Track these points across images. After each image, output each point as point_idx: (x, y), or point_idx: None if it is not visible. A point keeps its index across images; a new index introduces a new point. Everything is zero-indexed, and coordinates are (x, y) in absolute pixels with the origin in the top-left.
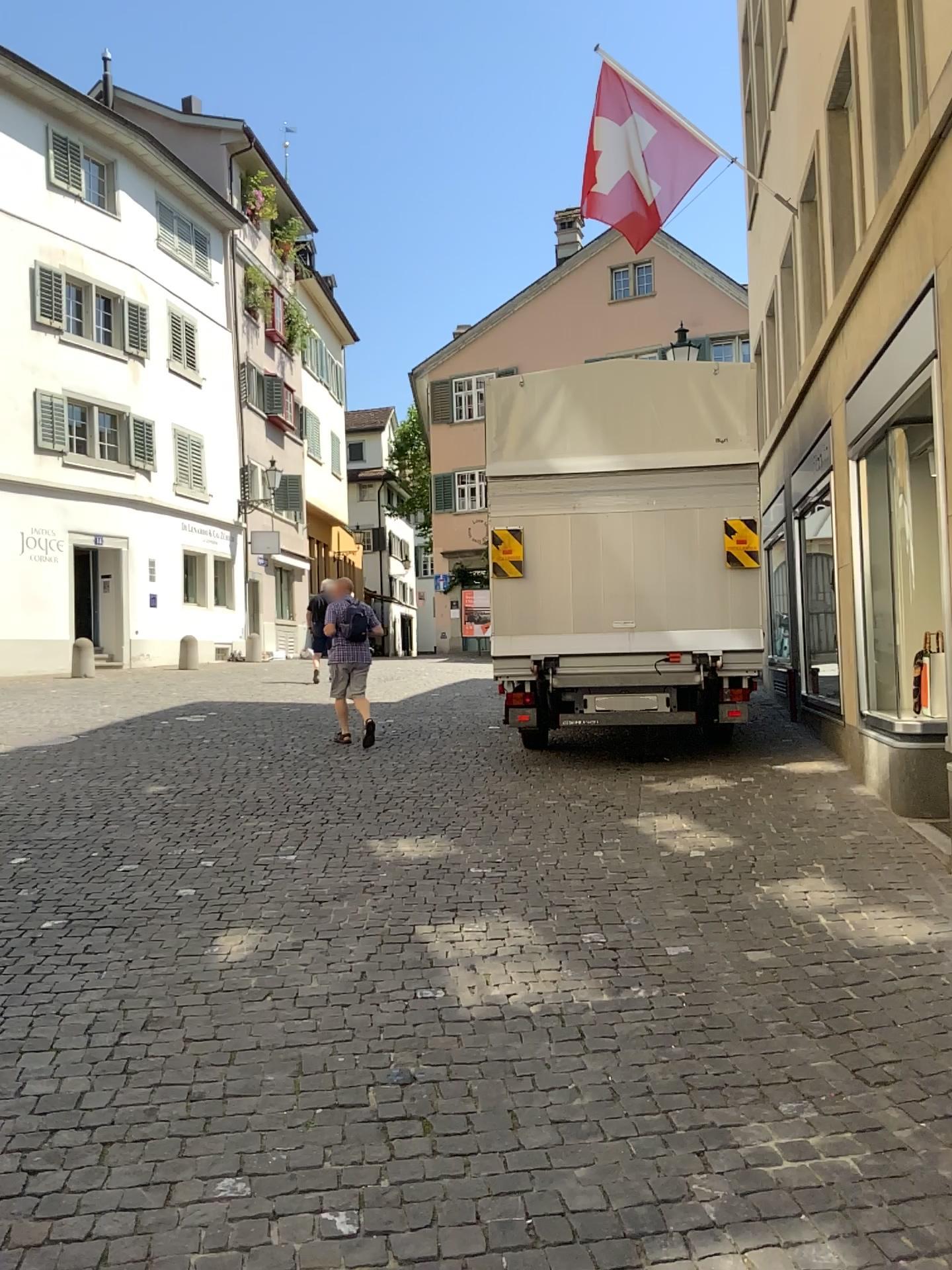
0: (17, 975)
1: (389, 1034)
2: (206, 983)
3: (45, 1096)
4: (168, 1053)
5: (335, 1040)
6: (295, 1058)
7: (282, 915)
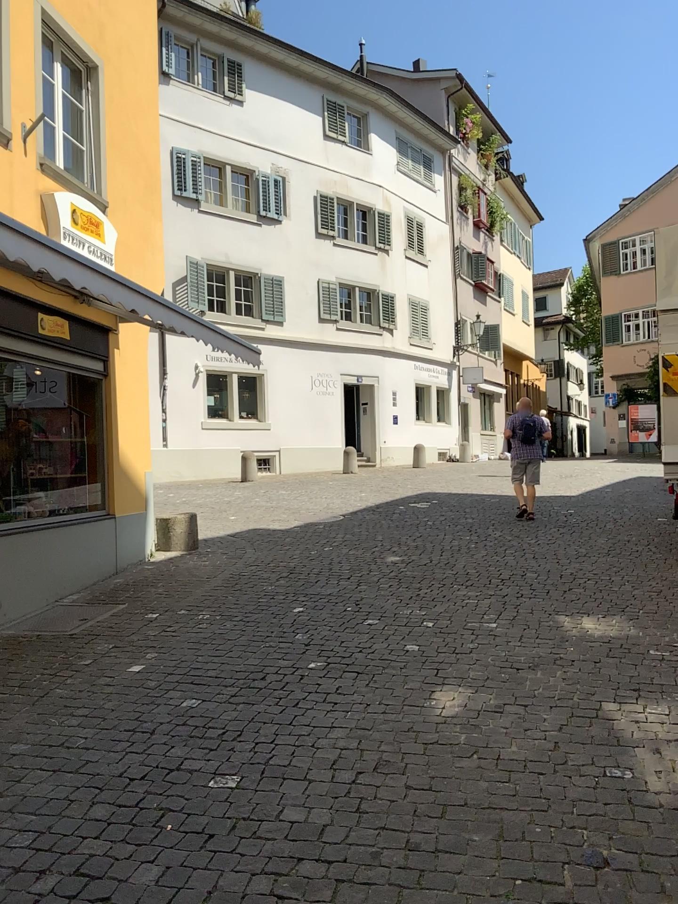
0: (286, 709)
1: (581, 812)
2: (424, 736)
3: (296, 824)
4: (392, 799)
5: (532, 810)
6: (497, 823)
7: (486, 679)
